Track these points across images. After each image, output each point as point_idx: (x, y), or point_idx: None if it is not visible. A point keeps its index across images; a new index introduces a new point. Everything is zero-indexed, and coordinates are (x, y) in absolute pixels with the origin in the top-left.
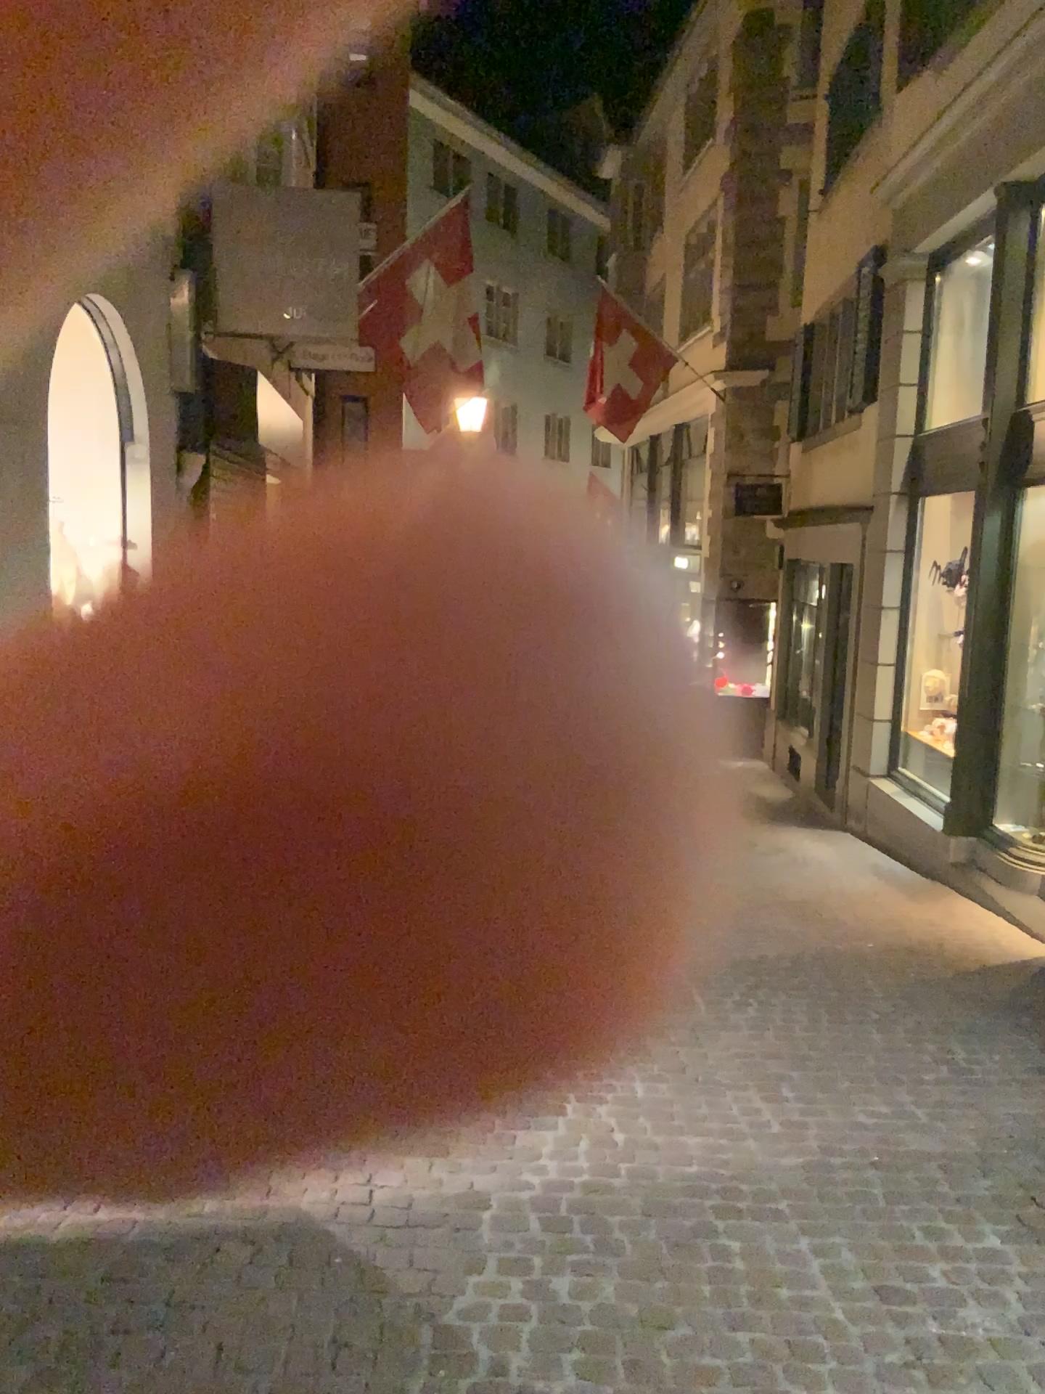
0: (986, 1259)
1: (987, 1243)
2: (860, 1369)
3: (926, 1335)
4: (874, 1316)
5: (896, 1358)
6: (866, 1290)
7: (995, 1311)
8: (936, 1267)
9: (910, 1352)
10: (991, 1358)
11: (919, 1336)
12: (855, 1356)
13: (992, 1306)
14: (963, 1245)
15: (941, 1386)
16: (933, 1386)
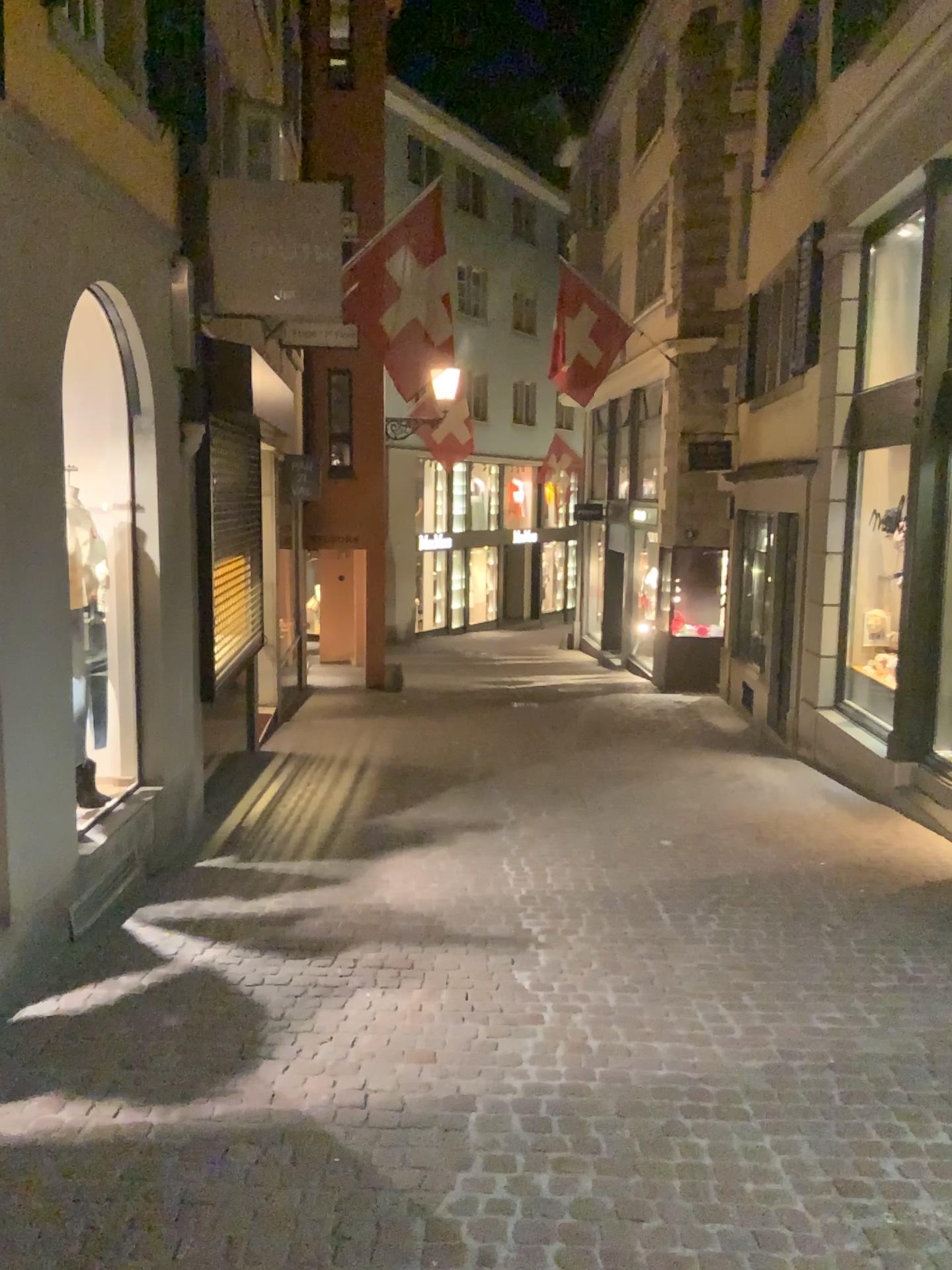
0: (938, 1152)
1: (938, 1136)
2: (823, 1253)
3: (884, 1221)
4: (835, 1205)
5: (856, 1243)
6: (827, 1181)
7: (947, 1199)
8: (891, 1159)
9: (869, 1238)
10: (945, 1242)
11: (878, 1223)
12: (819, 1242)
13: (944, 1195)
14: (916, 1138)
15: (899, 1269)
16: (892, 1269)
